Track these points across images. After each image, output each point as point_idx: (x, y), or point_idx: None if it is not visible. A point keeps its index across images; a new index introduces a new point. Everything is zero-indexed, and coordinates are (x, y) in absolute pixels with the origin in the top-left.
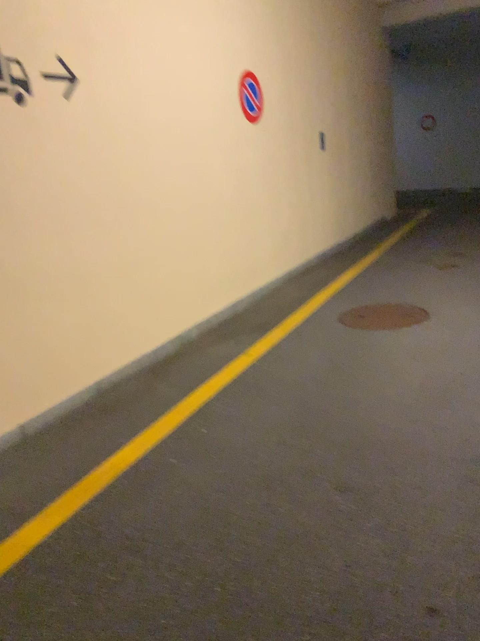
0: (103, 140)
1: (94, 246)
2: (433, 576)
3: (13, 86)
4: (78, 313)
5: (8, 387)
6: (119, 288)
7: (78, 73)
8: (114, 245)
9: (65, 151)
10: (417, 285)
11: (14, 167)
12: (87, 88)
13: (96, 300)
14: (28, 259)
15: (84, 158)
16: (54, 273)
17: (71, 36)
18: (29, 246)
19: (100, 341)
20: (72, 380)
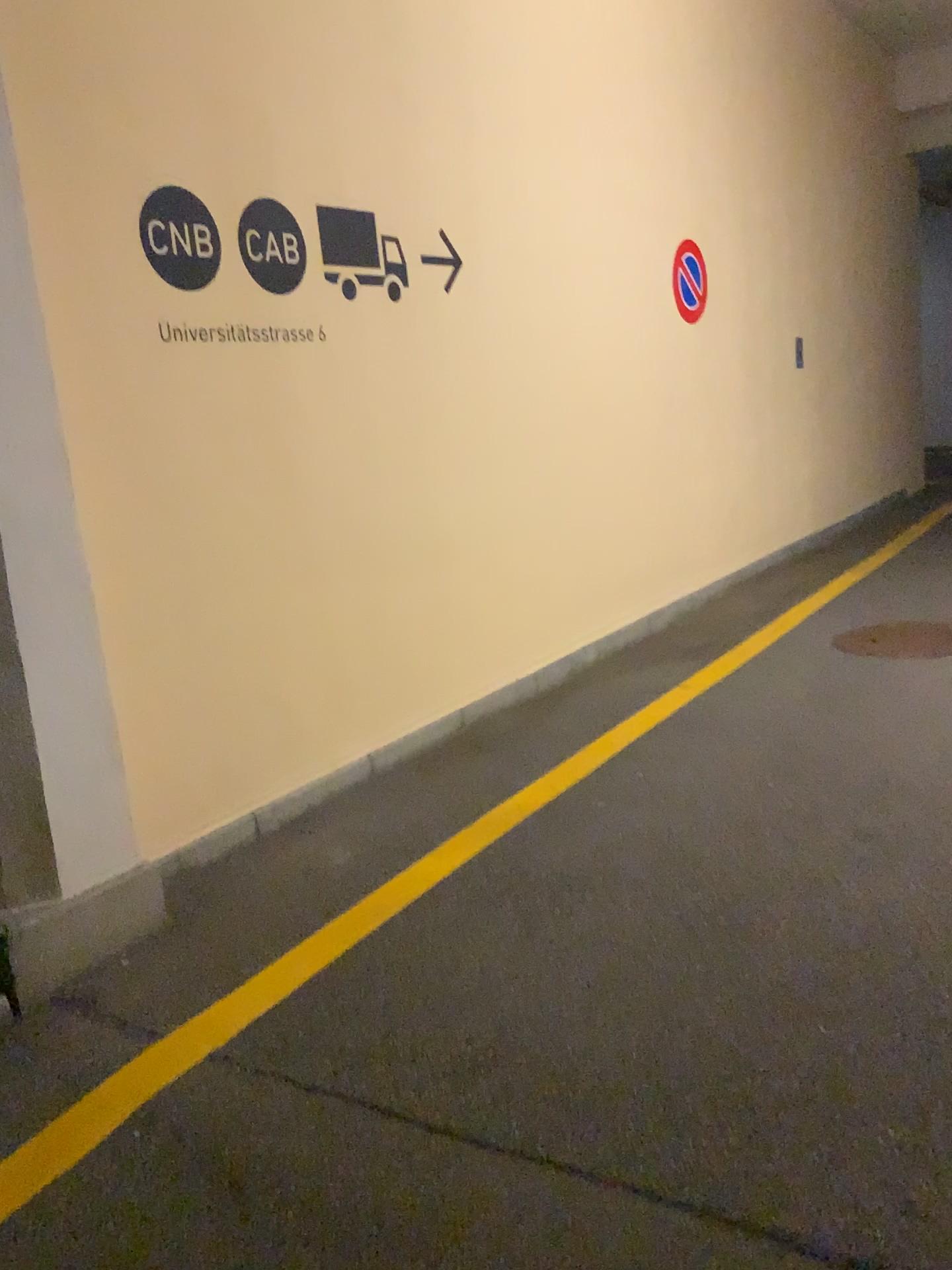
0: (488, 349)
1: (469, 504)
2: None
3: (389, 274)
4: (445, 601)
5: (359, 696)
6: (497, 570)
7: (463, 253)
8: (494, 504)
9: (442, 364)
10: None
11: (384, 386)
12: (473, 273)
13: (467, 585)
14: (393, 515)
15: (464, 374)
16: (421, 538)
17: (458, 201)
18: (394, 496)
19: (468, 647)
20: (432, 700)
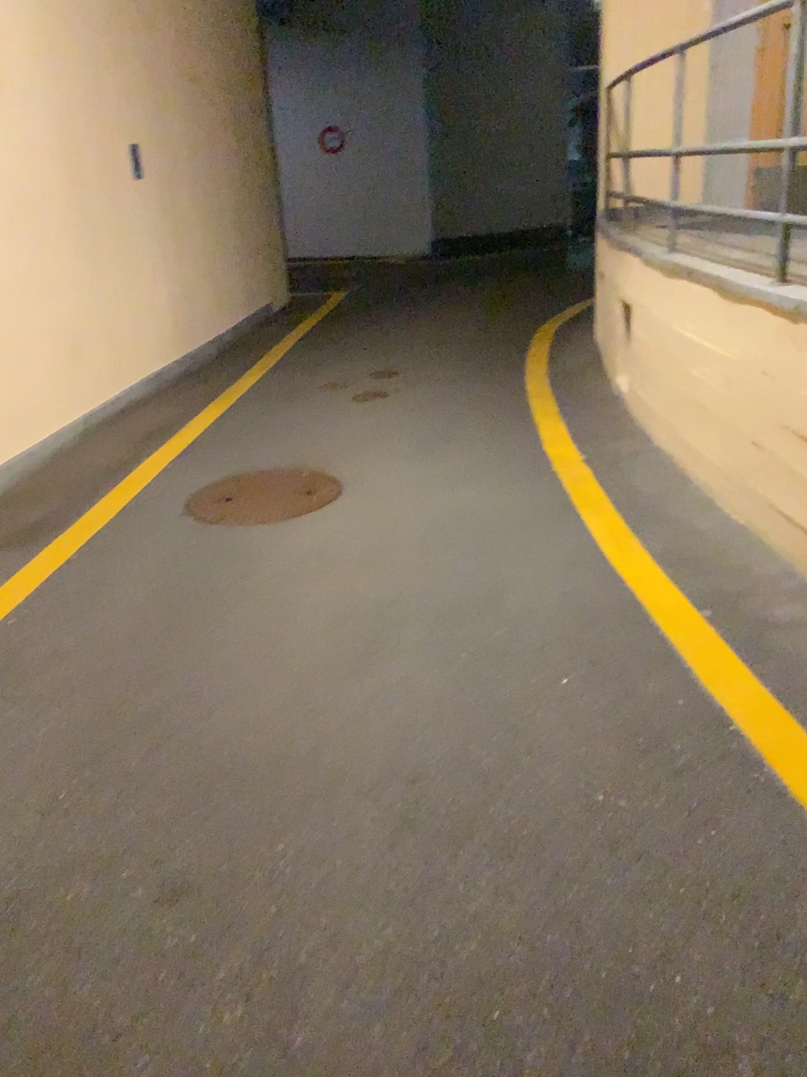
0: None
1: None
2: (338, 1072)
3: None
4: None
5: None
6: None
7: None
8: None
9: None
10: (320, 434)
11: None
12: None
13: None
14: None
15: None
16: None
17: None
18: None
19: None
20: None
